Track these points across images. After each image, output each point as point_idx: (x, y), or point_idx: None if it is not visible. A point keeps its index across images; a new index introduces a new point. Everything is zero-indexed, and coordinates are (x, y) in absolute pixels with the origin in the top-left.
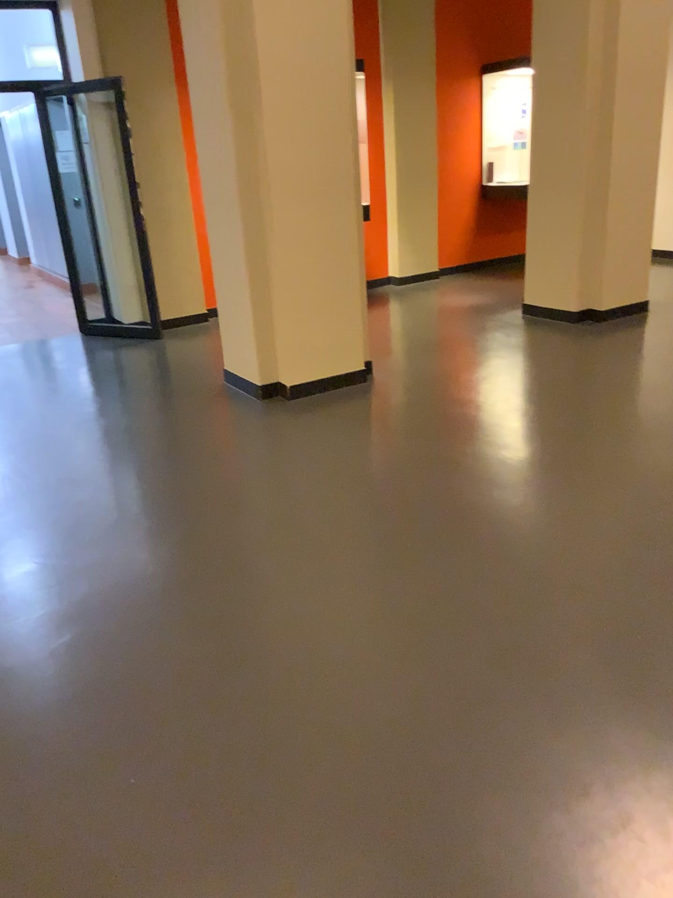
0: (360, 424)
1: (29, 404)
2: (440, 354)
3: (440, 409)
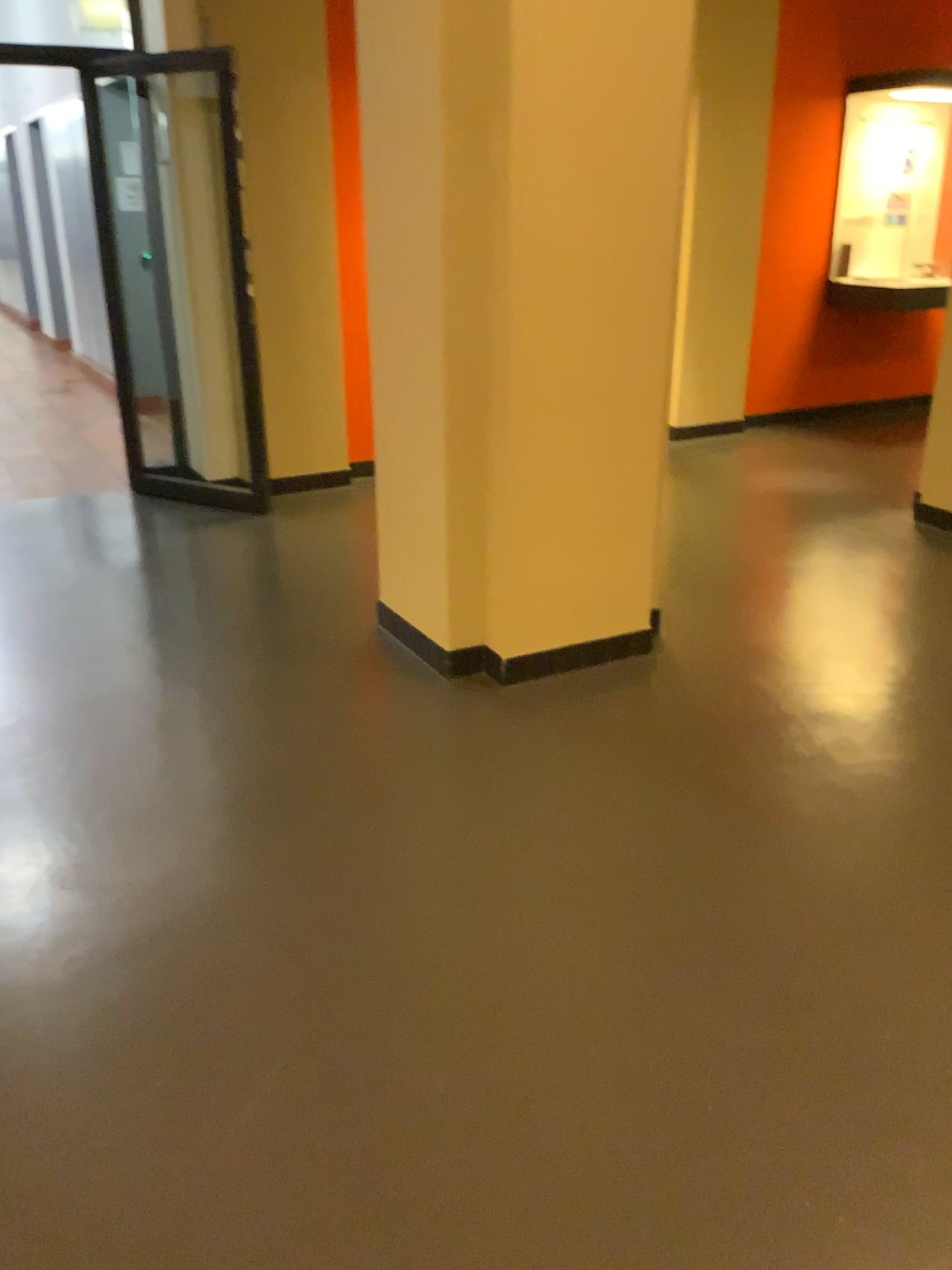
0: (657, 770)
1: (8, 644)
2: (782, 600)
3: (814, 742)
